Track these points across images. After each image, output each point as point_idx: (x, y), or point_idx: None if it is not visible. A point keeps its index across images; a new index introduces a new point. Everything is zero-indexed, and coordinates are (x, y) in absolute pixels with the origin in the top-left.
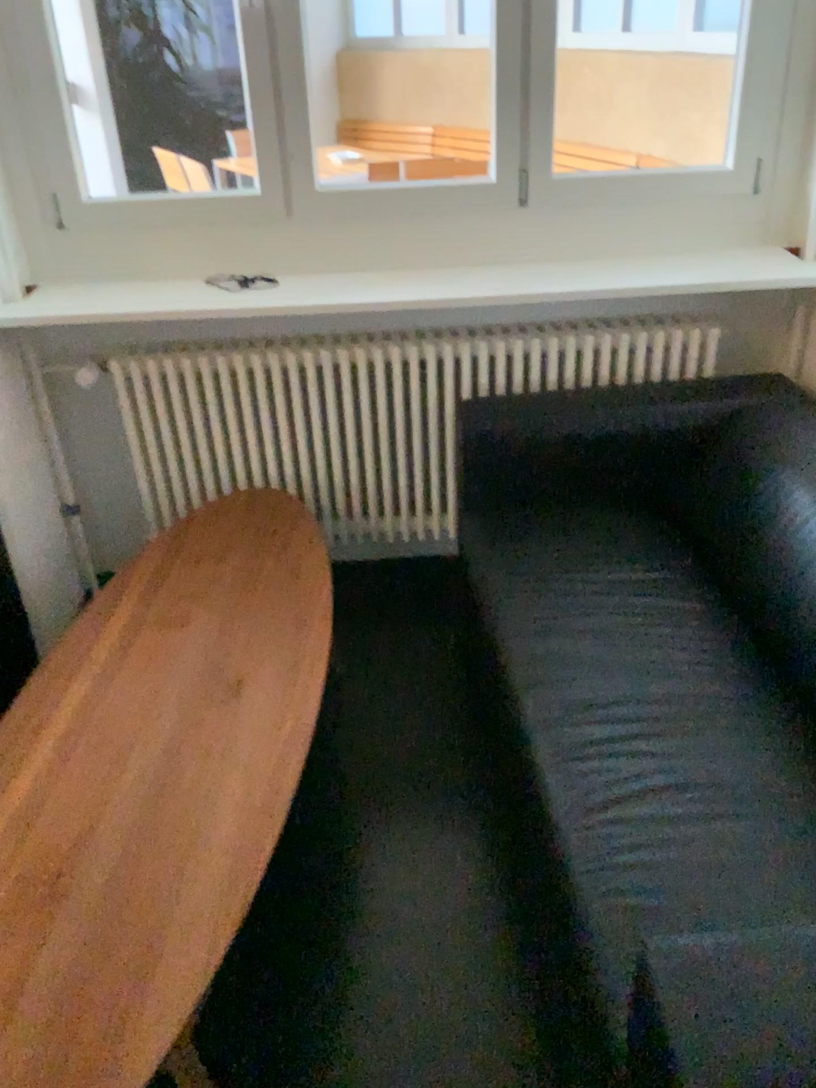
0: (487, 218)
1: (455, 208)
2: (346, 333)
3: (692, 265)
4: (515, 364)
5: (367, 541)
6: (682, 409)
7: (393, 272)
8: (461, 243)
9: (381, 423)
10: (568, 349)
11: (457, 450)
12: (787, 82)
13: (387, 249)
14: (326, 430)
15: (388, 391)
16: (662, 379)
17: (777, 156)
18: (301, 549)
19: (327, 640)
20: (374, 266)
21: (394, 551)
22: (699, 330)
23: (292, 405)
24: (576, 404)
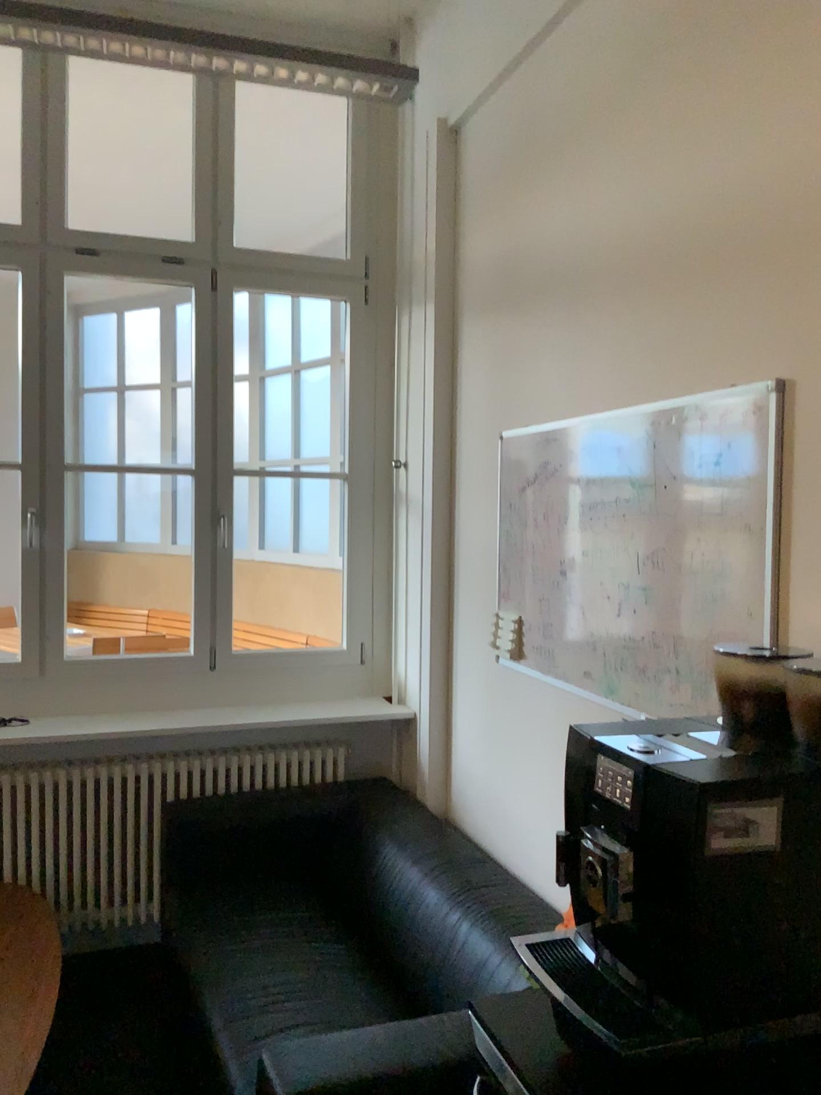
0: (187, 677)
1: (165, 671)
2: (80, 758)
3: (325, 707)
4: (206, 778)
5: (83, 931)
6: (321, 802)
7: (118, 714)
8: (168, 694)
9: (102, 828)
10: (244, 766)
11: (162, 844)
12: (374, 599)
13: (114, 698)
14: (56, 836)
15: (109, 802)
16: (310, 785)
17: (373, 641)
18: (33, 923)
19: (50, 998)
20: (103, 710)
21: (106, 939)
22: (333, 750)
23: (30, 816)
24: (249, 802)
